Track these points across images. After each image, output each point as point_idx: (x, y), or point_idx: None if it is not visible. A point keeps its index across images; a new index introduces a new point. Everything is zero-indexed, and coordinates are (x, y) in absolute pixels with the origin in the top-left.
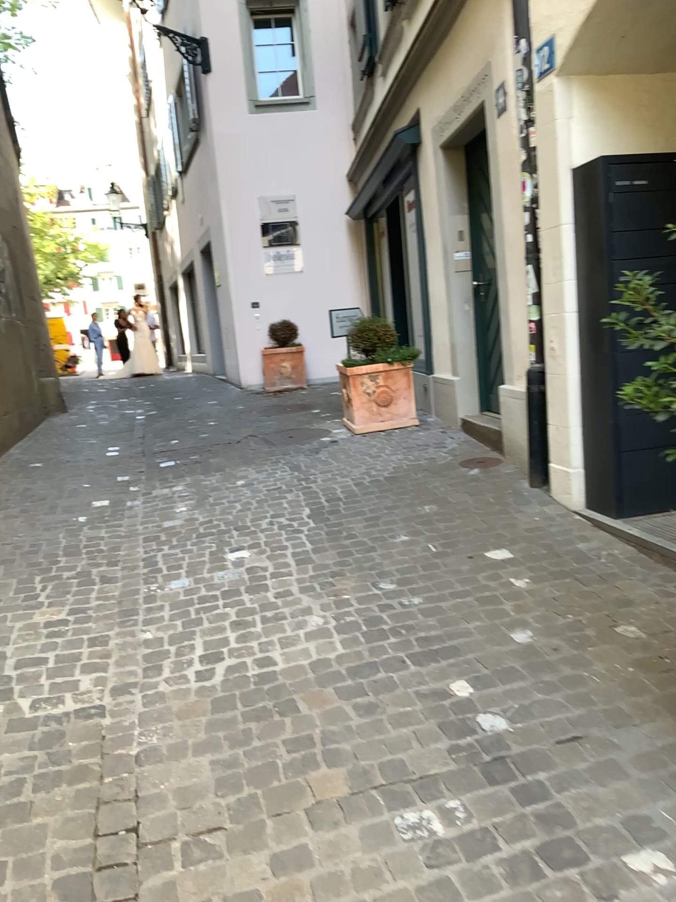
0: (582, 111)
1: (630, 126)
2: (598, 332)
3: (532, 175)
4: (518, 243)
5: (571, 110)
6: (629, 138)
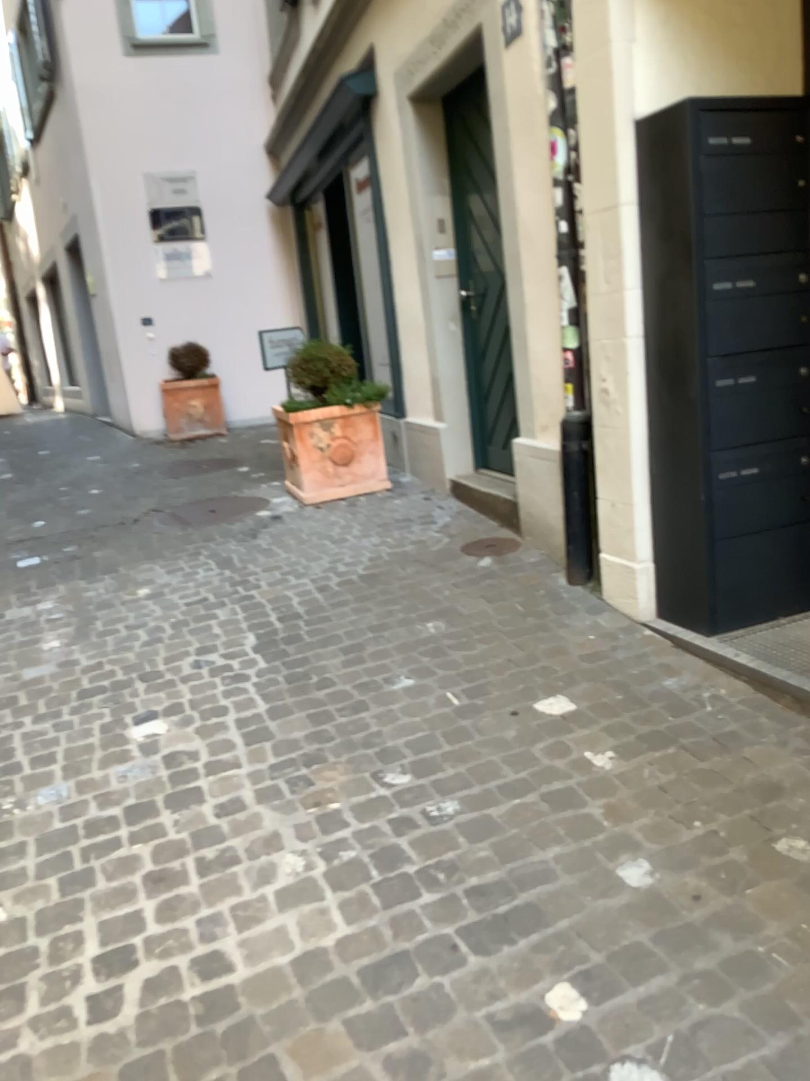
0: (648, 30)
1: (718, 56)
2: (675, 364)
3: (568, 131)
4: (545, 234)
5: (632, 28)
6: (716, 73)
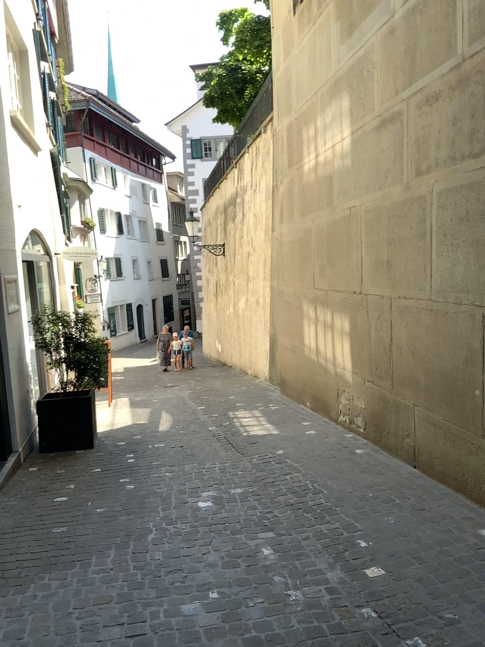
0: None
1: None
2: None
3: None
4: None
5: None
6: None
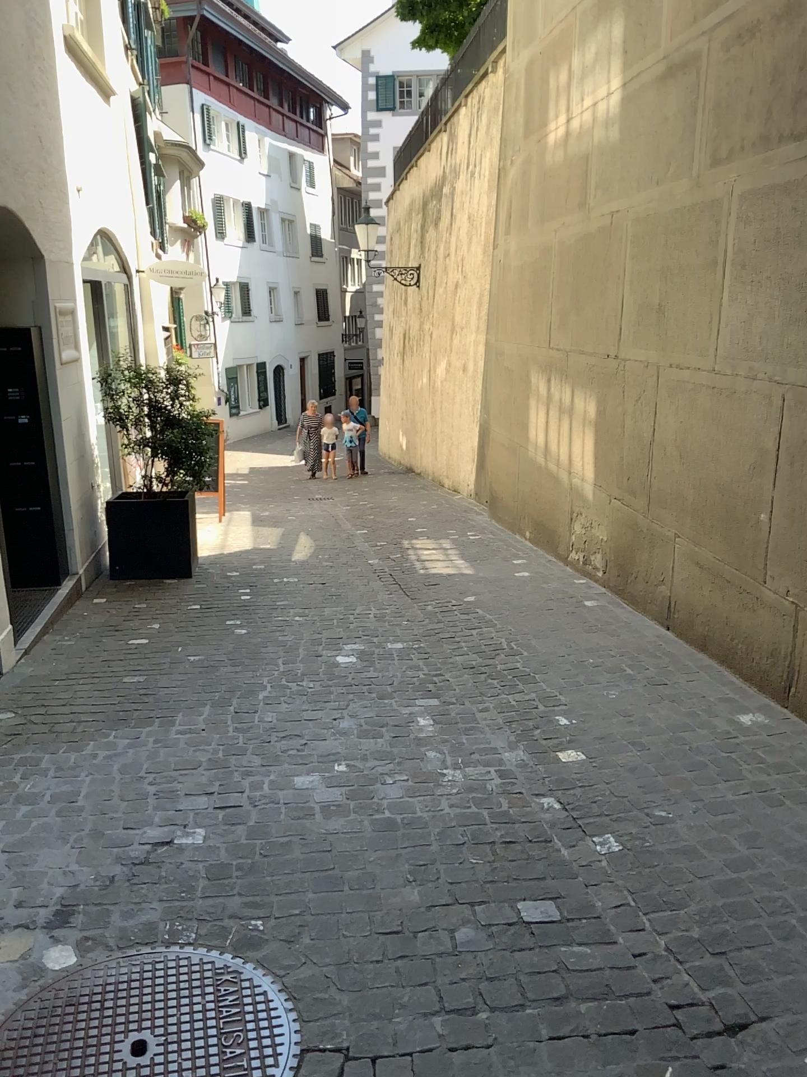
0: None
1: None
2: None
3: None
4: None
5: None
6: None
